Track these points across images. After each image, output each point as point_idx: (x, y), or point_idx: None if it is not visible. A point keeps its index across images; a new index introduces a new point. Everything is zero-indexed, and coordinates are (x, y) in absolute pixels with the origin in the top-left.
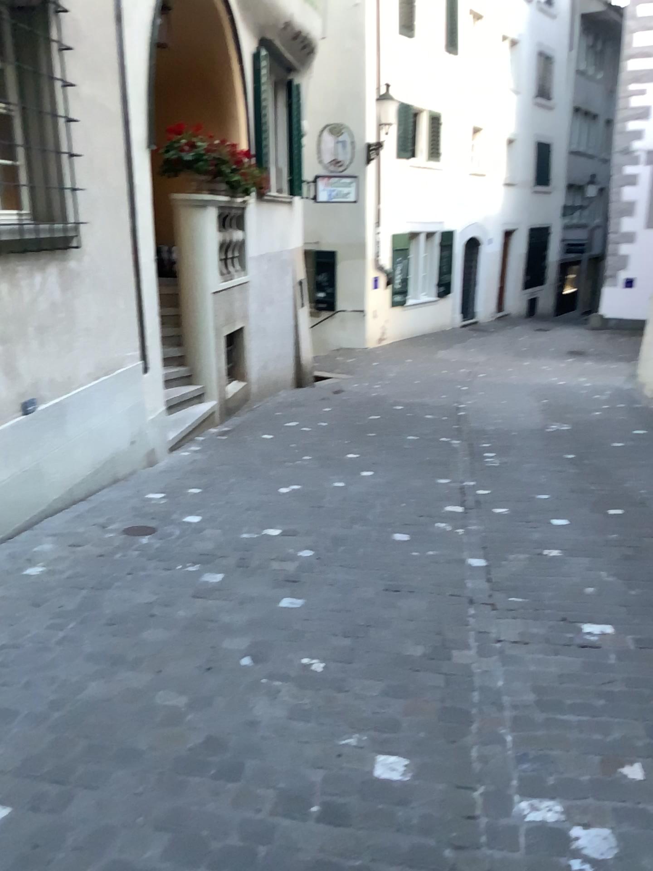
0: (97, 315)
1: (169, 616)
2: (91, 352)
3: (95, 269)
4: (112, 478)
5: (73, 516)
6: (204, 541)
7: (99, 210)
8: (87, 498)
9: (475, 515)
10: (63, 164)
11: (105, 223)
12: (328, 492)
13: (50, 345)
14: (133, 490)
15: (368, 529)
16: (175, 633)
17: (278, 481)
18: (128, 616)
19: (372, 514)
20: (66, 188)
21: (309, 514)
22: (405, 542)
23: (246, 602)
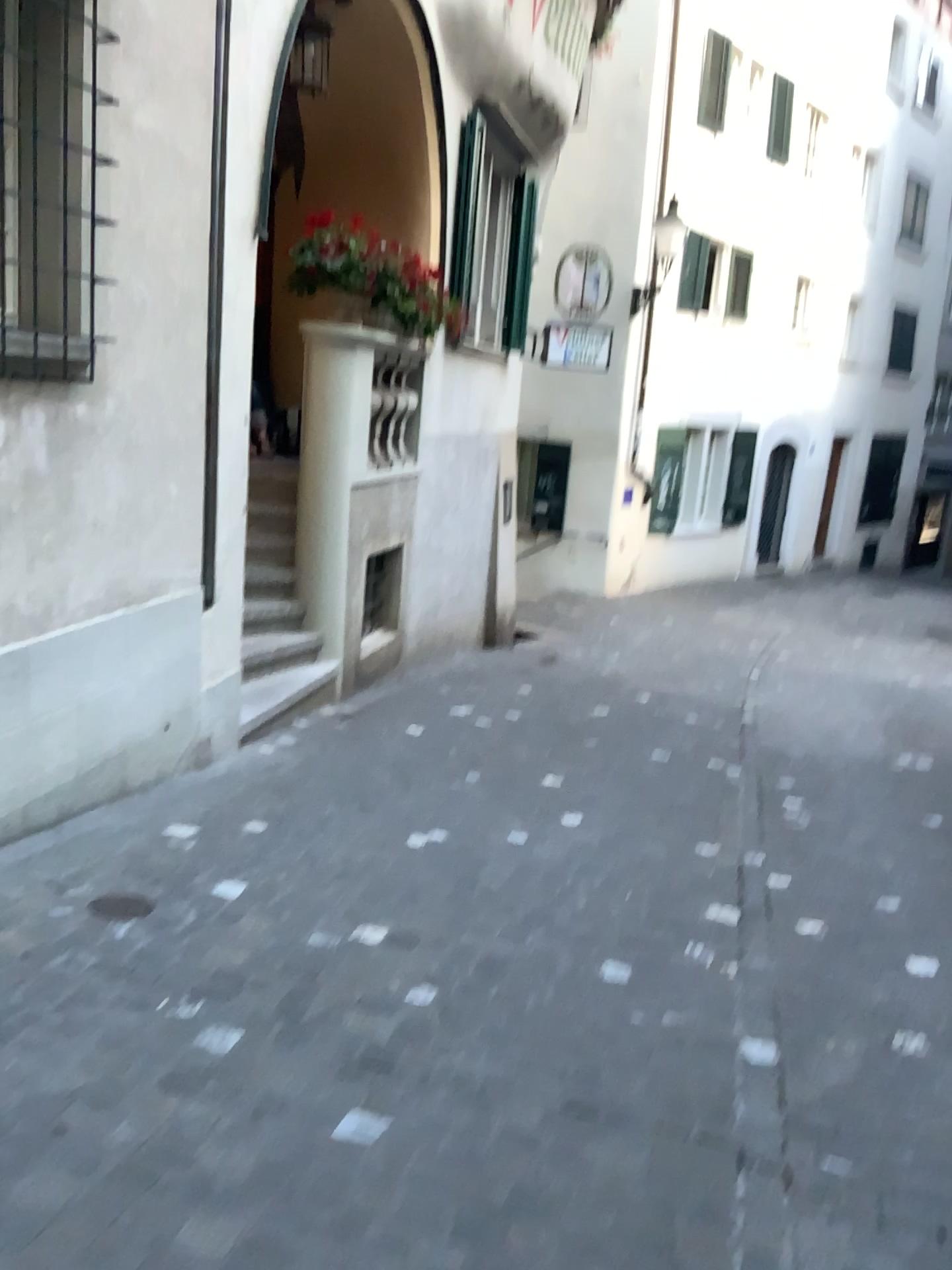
0: (115, 503)
1: (90, 1138)
2: (93, 565)
3: (123, 424)
4: (112, 790)
5: (12, 860)
6: (231, 944)
7: (144, 325)
8: (56, 826)
9: (758, 937)
10: (75, 232)
11: (154, 346)
12: (492, 857)
13: (4, 546)
14: (145, 814)
15: (553, 947)
16: (86, 1191)
17: (409, 824)
18: (5, 1128)
19: (565, 912)
20: (75, 274)
21: (446, 902)
22: (617, 986)
23: (267, 1114)
